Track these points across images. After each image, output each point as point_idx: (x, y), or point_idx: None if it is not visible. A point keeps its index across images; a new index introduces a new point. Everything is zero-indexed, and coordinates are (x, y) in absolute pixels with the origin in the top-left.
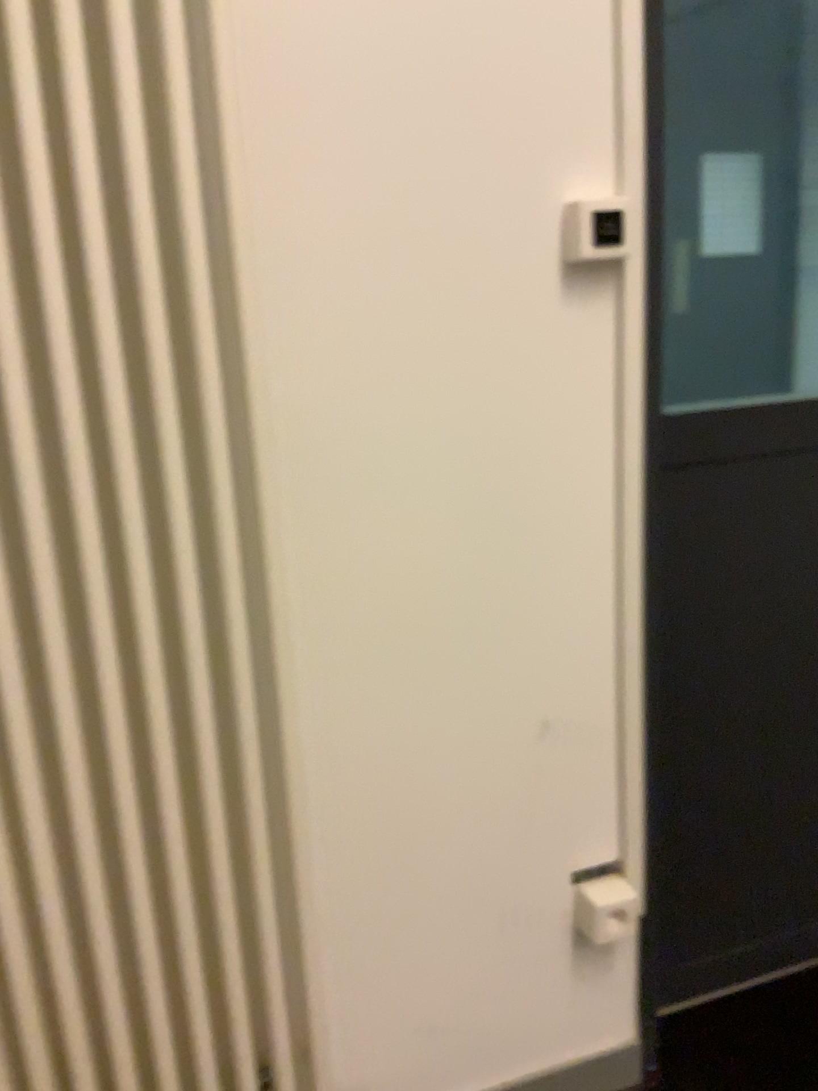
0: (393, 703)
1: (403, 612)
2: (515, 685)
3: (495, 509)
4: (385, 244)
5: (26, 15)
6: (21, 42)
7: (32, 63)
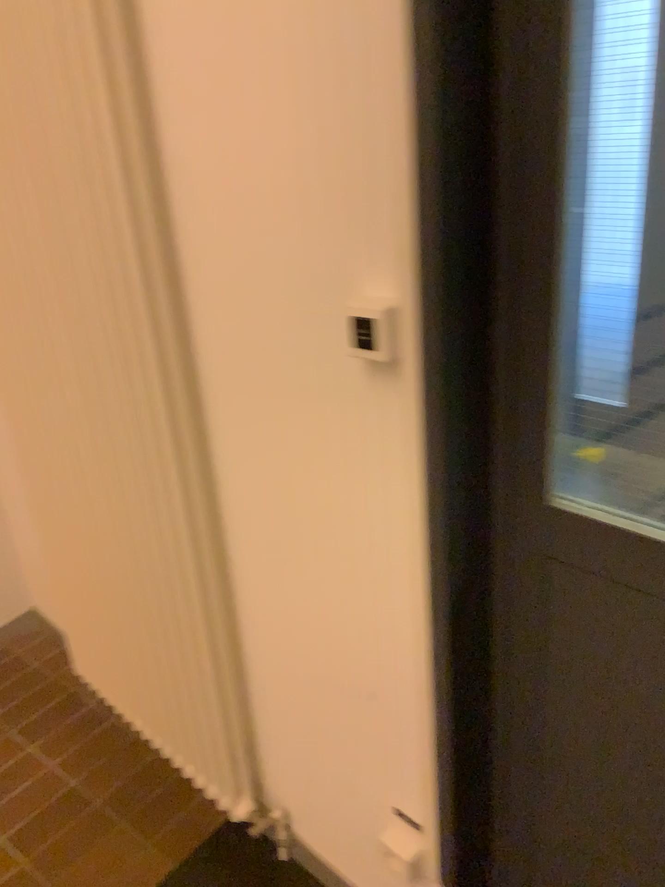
0: (274, 596)
1: (275, 544)
2: (343, 640)
3: (323, 509)
4: (247, 291)
5: (63, 153)
6: (61, 168)
7: (68, 178)
